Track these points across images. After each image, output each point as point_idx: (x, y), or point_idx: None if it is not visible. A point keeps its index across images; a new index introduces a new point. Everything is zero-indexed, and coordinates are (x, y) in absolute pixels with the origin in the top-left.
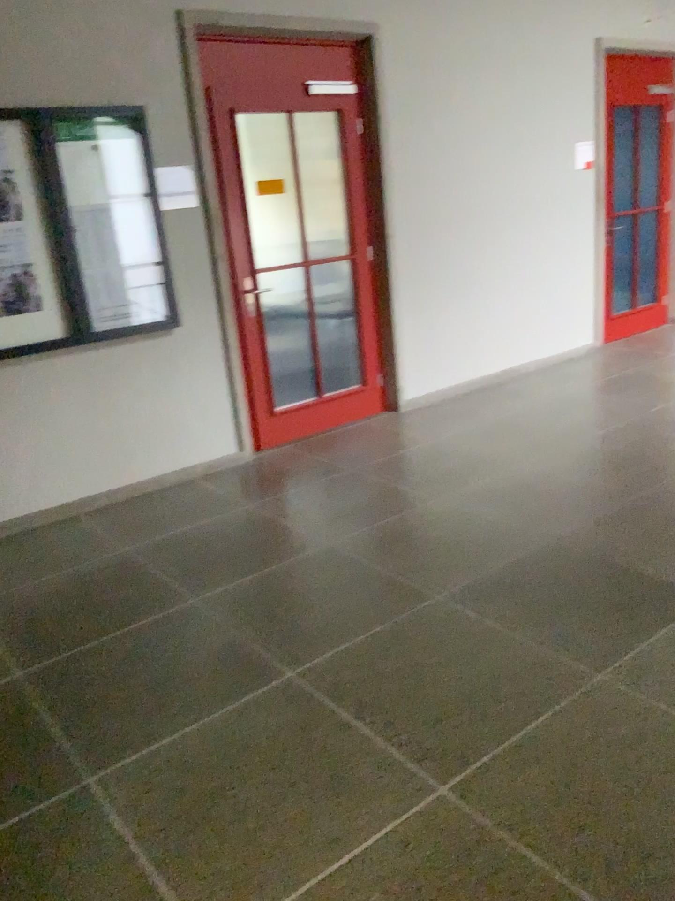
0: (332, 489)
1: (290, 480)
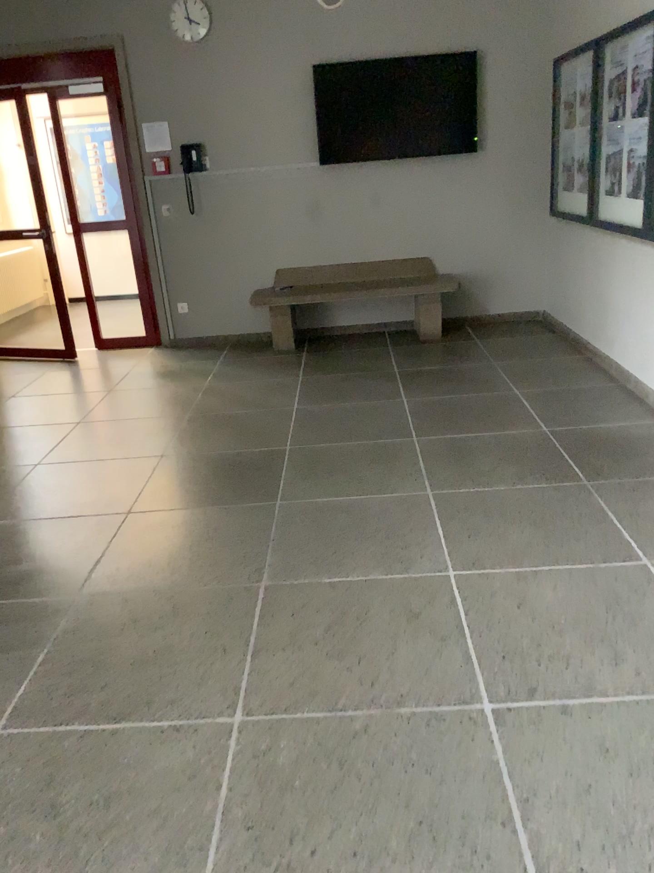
0: (541, 465)
1: (603, 456)
